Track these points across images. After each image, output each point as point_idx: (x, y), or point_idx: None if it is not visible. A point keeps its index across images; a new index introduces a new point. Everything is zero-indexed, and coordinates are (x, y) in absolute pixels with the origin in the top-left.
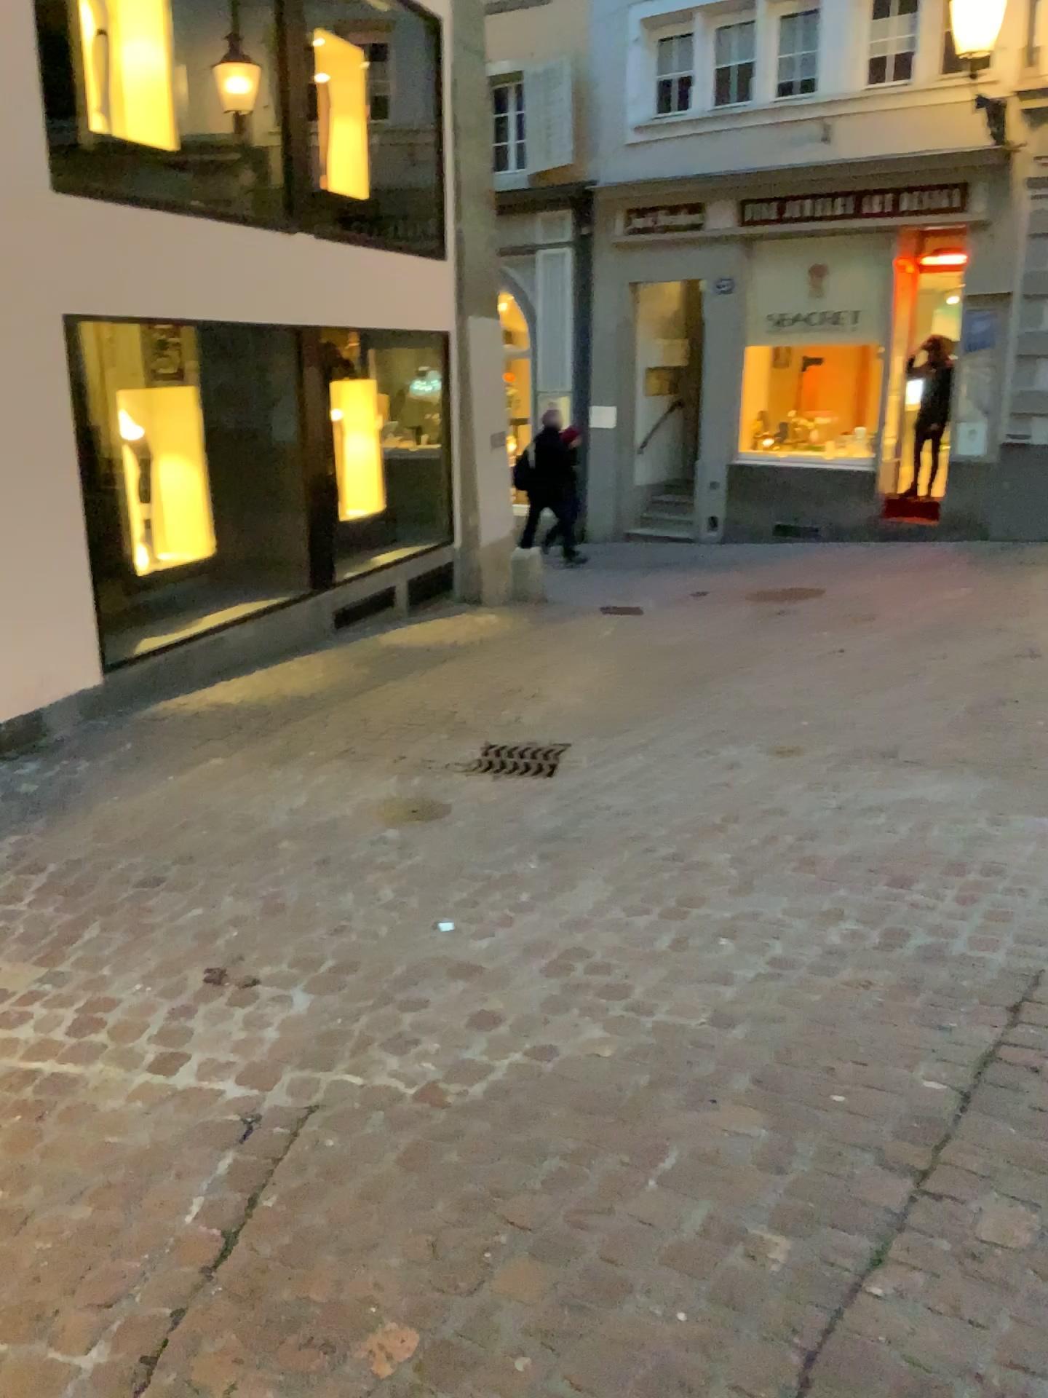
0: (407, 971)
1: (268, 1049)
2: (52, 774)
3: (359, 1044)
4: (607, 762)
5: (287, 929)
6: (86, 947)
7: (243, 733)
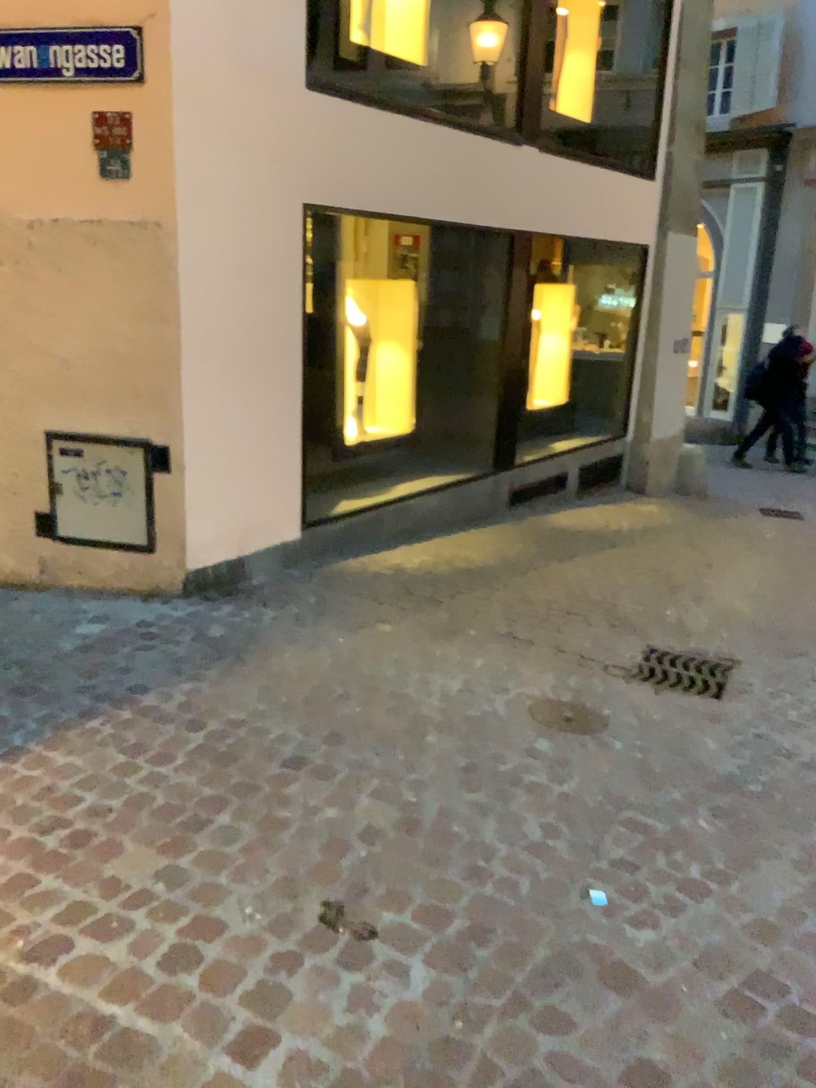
0: (549, 959)
1: (369, 1060)
2: (238, 622)
3: (480, 1082)
4: (781, 692)
5: (420, 862)
6: (211, 842)
7: (414, 603)
